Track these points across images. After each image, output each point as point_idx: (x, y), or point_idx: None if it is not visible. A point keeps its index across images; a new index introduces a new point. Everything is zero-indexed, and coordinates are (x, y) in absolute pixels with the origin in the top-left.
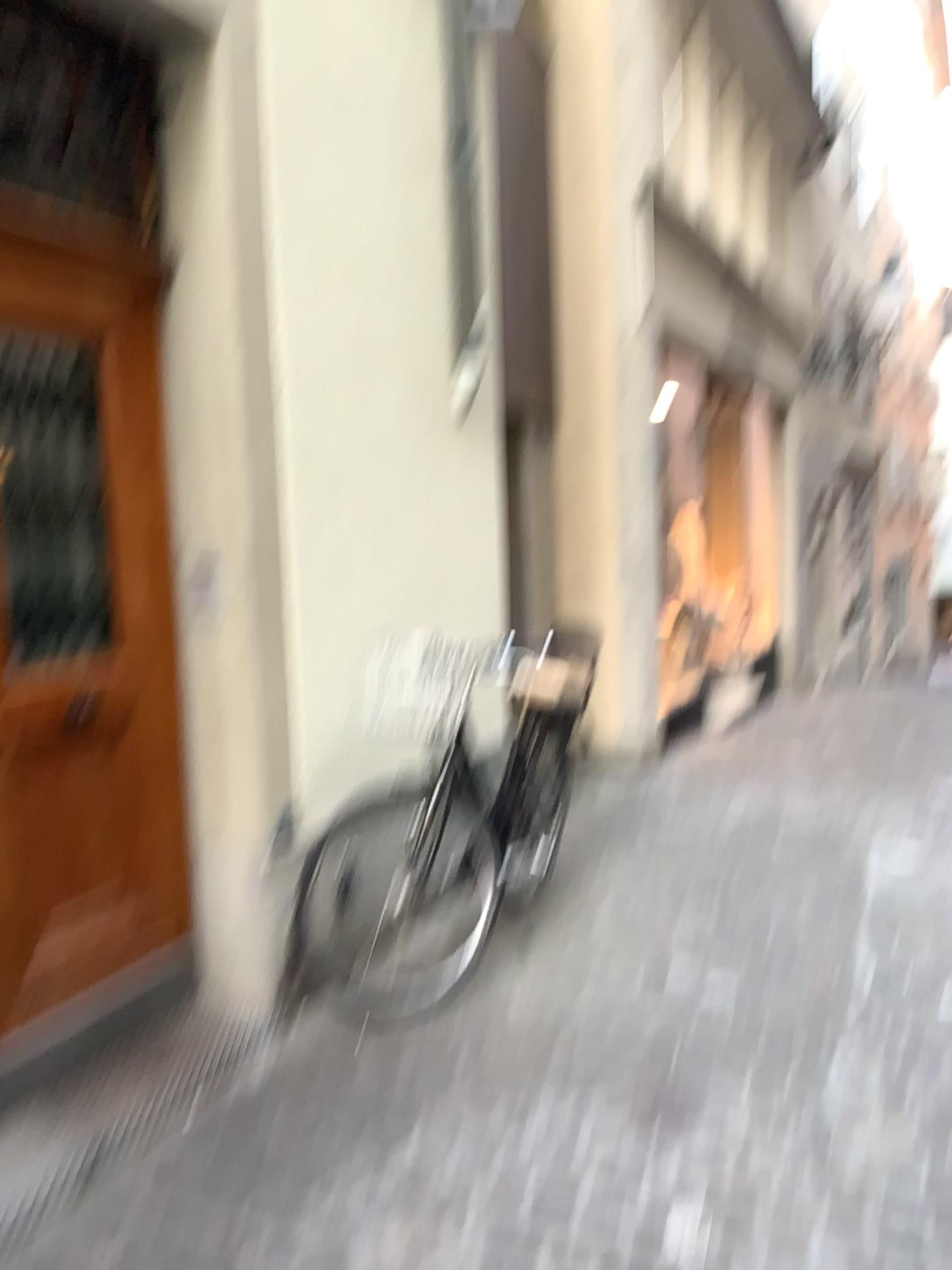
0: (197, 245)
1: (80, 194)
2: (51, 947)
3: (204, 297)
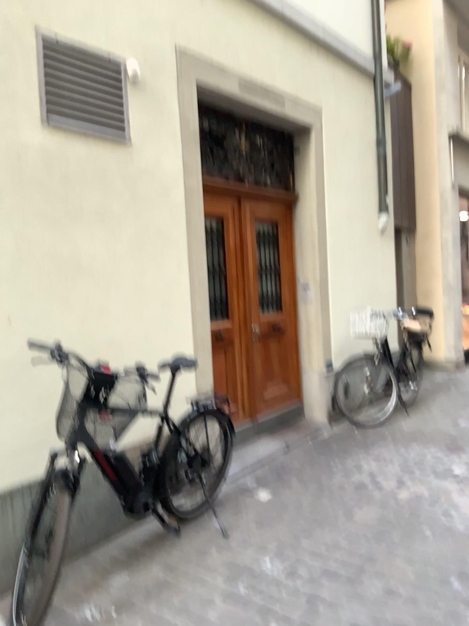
0: (305, 191)
1: (275, 181)
2: (268, 395)
3: (307, 207)
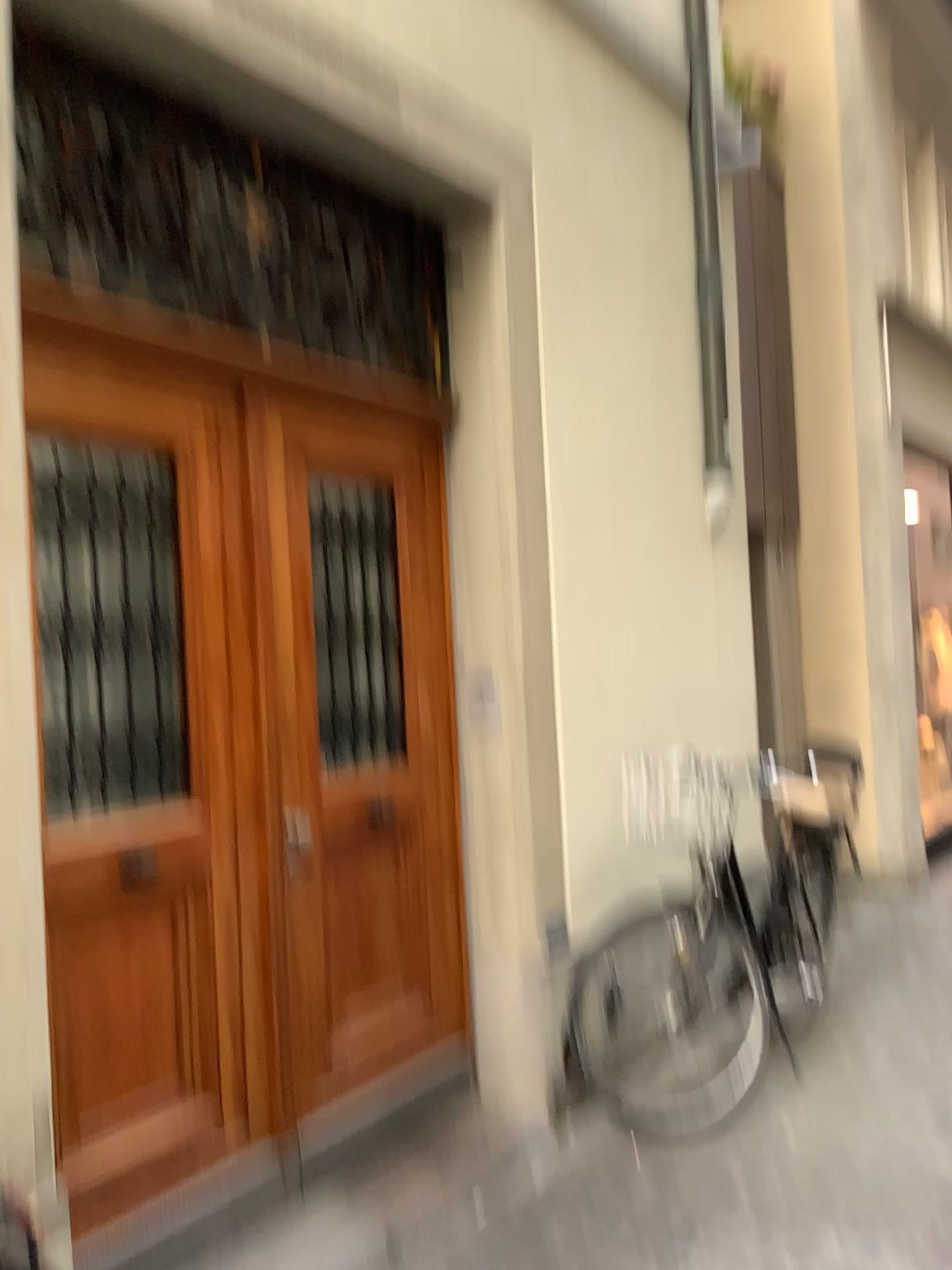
0: (479, 396)
1: (383, 361)
2: (347, 1040)
3: (485, 442)
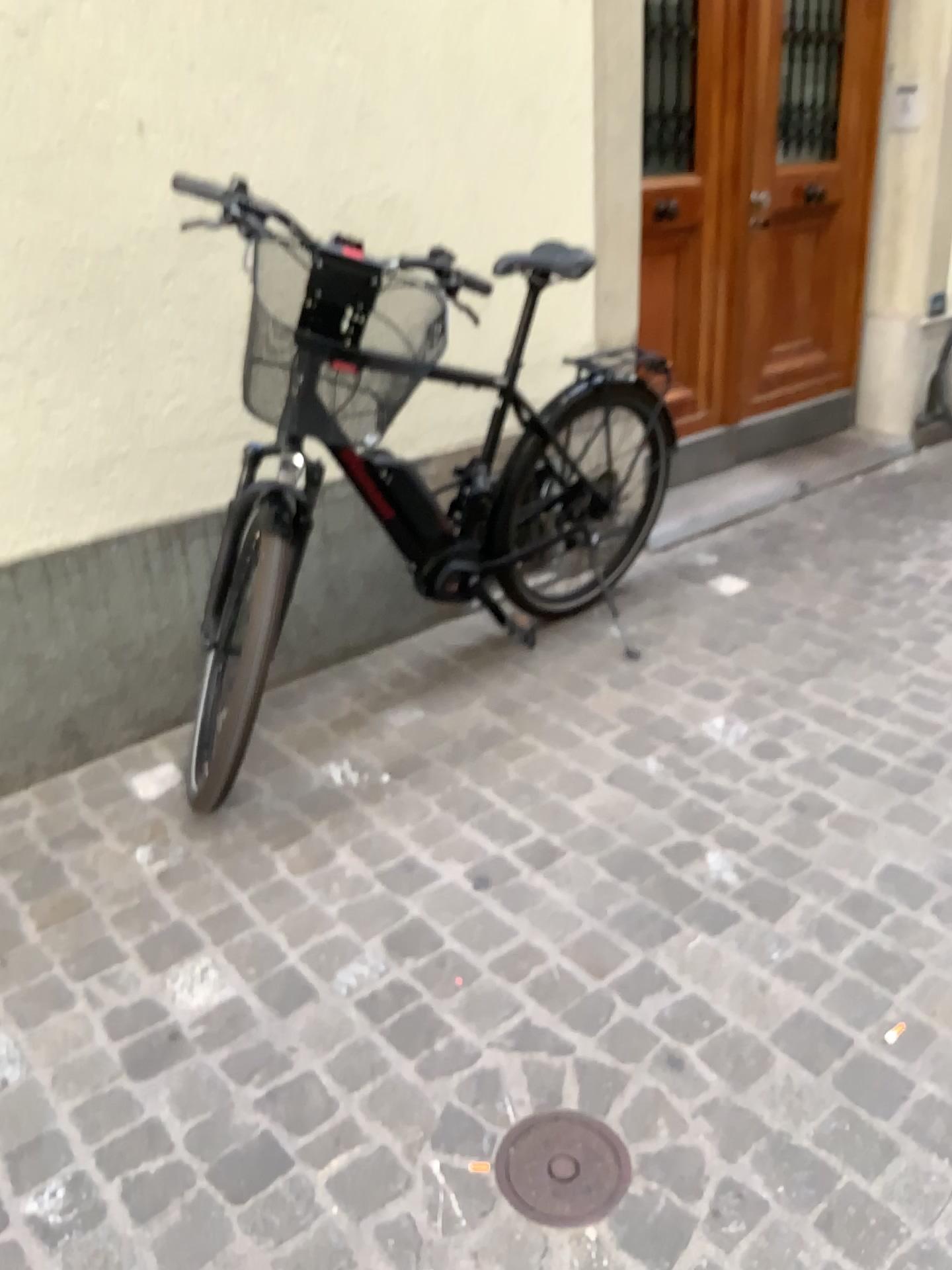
0: None
1: None
2: (772, 367)
3: None
